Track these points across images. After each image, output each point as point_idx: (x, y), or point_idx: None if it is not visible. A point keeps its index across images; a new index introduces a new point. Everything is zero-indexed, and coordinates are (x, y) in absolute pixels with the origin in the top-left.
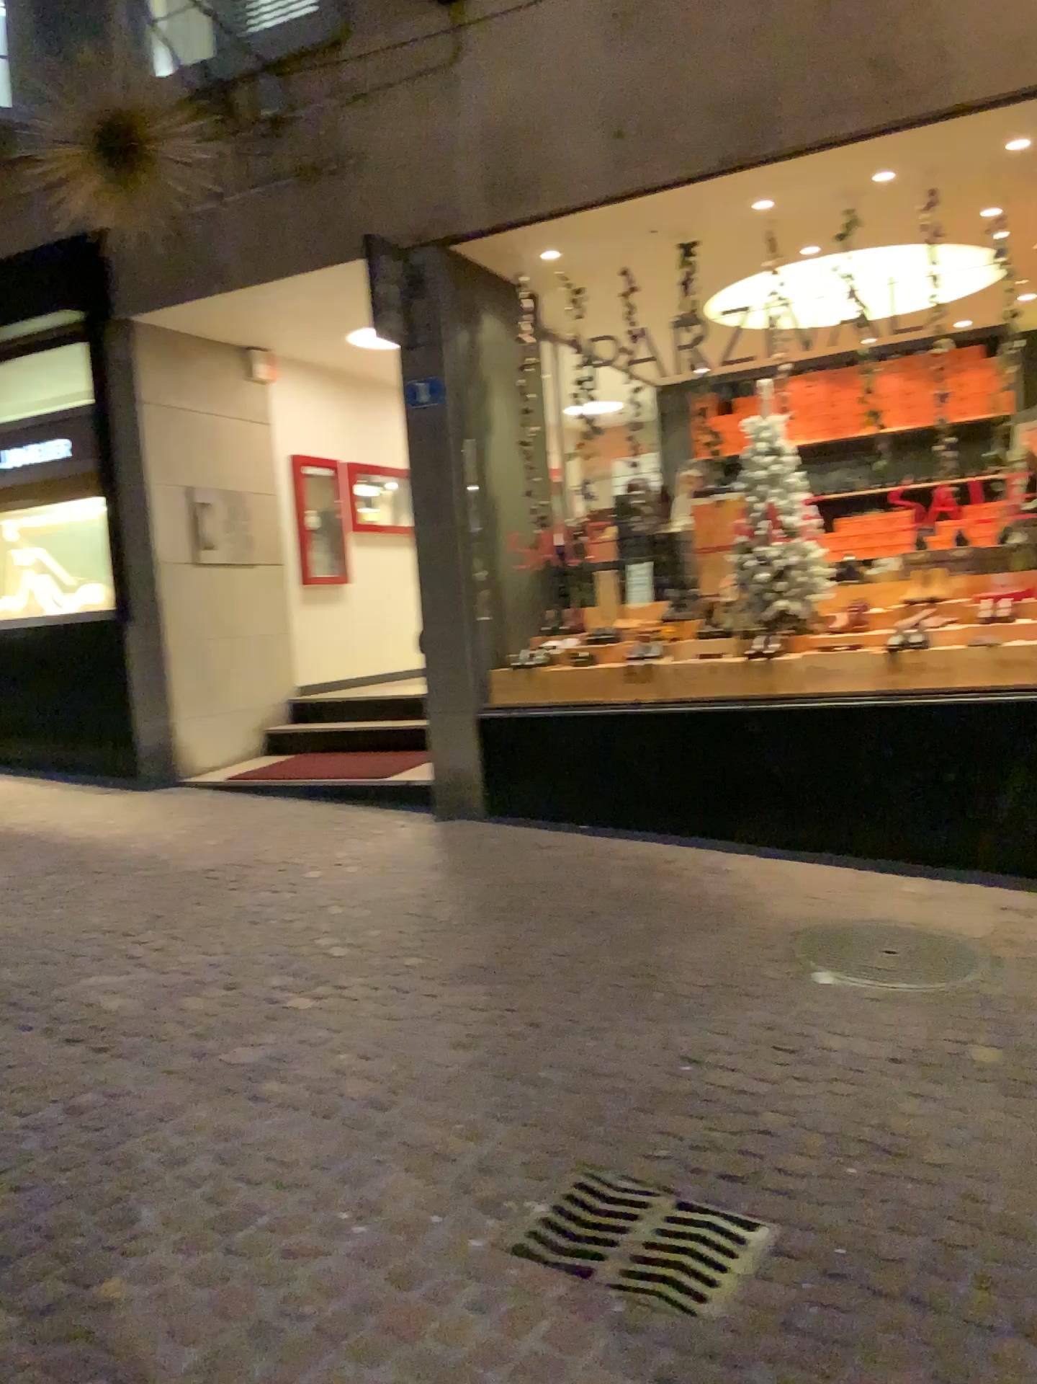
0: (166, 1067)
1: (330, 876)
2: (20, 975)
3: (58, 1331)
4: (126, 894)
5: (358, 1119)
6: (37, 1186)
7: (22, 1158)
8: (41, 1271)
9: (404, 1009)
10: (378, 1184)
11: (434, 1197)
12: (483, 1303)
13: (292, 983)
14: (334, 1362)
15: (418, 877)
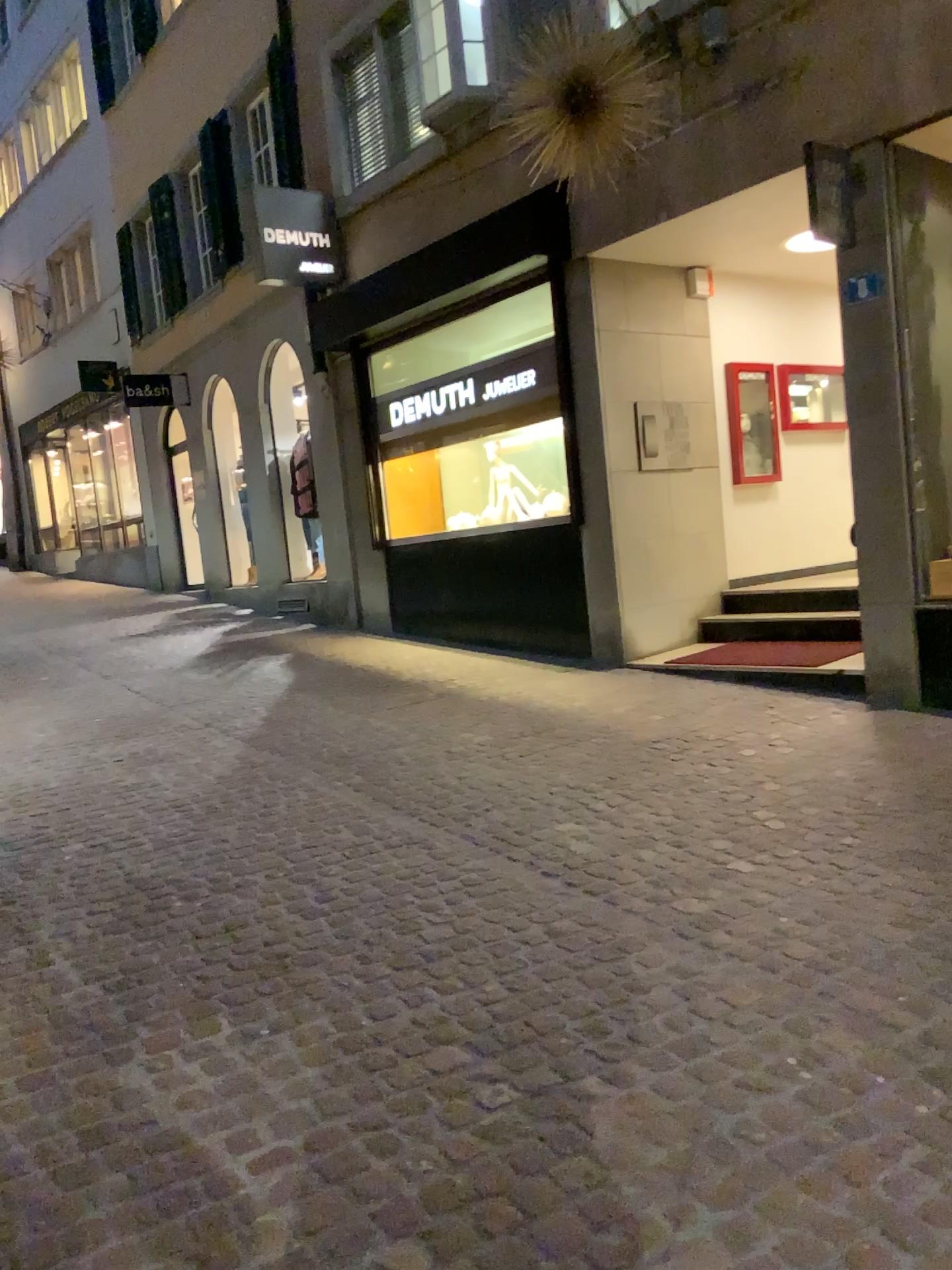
0: (626, 908)
1: (765, 755)
2: (505, 819)
3: (551, 1108)
4: (587, 758)
5: (801, 977)
6: (528, 990)
7: (515, 966)
8: (535, 1058)
9: (843, 883)
10: (822, 1038)
11: (877, 1059)
12: (931, 1166)
13: (734, 848)
14: (788, 1187)
15: (852, 762)
